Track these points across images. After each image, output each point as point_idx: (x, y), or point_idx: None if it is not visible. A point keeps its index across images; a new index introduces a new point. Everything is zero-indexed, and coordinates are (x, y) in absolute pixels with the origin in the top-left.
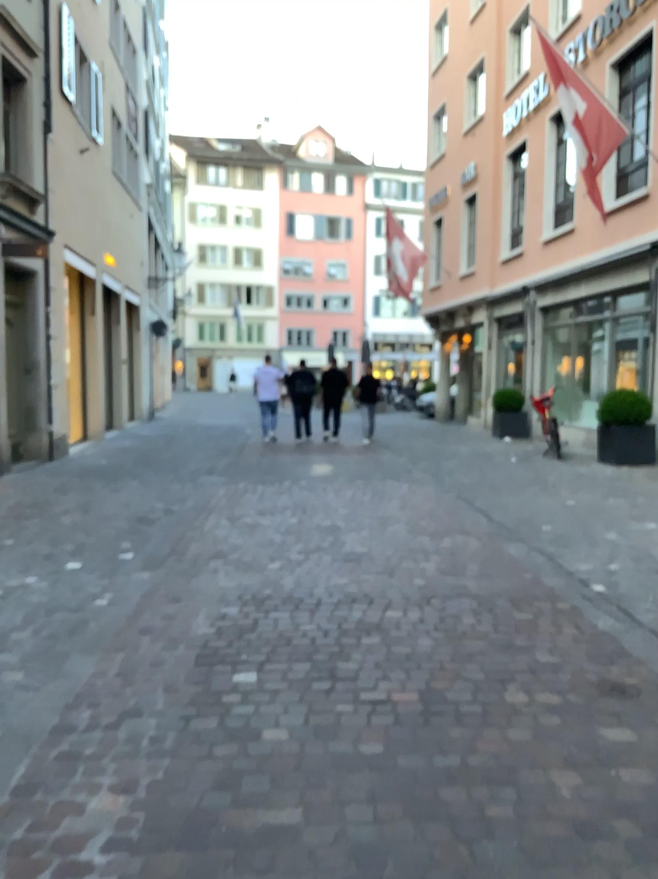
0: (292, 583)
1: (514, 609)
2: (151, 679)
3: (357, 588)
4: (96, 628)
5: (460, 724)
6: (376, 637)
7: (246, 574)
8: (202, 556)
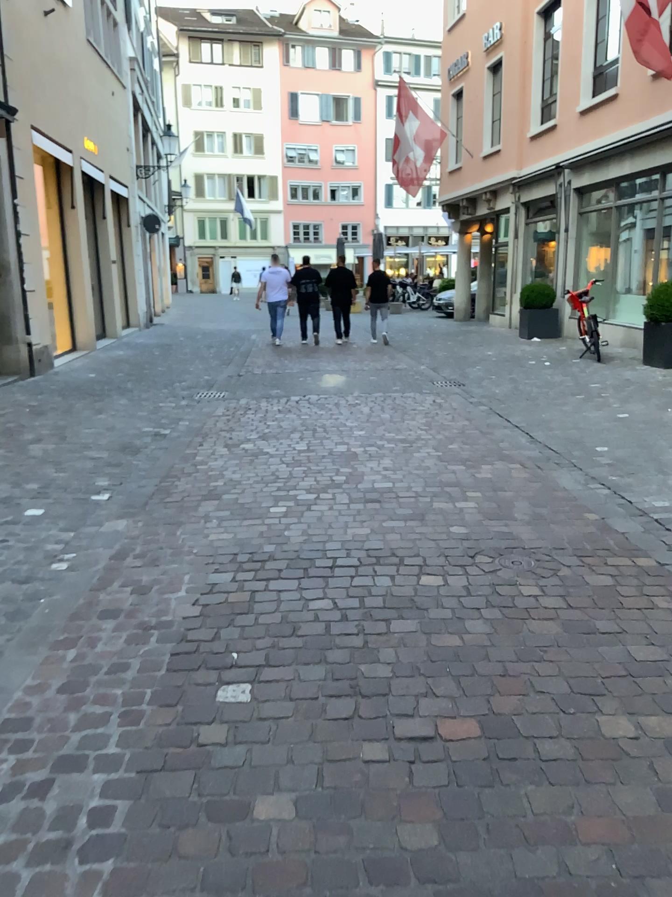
0: (299, 538)
1: (587, 571)
2: (104, 701)
3: (383, 543)
4: (42, 612)
5: (547, 785)
6: (411, 622)
7: (242, 524)
8: (189, 499)
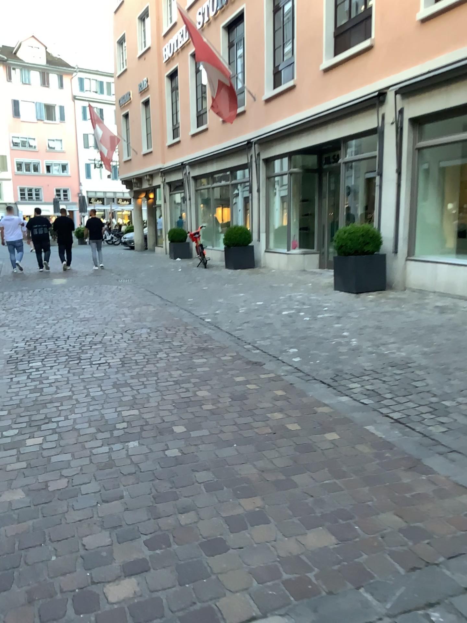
0: (52, 330)
1: (165, 329)
2: None
3: (88, 329)
4: None
5: (136, 364)
6: (98, 344)
7: (24, 329)
8: None
